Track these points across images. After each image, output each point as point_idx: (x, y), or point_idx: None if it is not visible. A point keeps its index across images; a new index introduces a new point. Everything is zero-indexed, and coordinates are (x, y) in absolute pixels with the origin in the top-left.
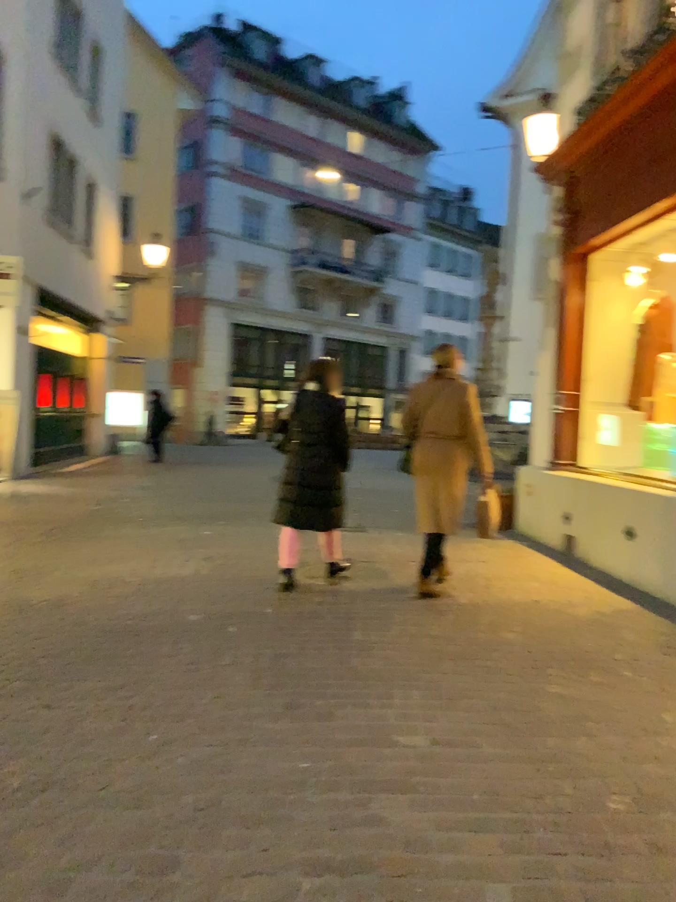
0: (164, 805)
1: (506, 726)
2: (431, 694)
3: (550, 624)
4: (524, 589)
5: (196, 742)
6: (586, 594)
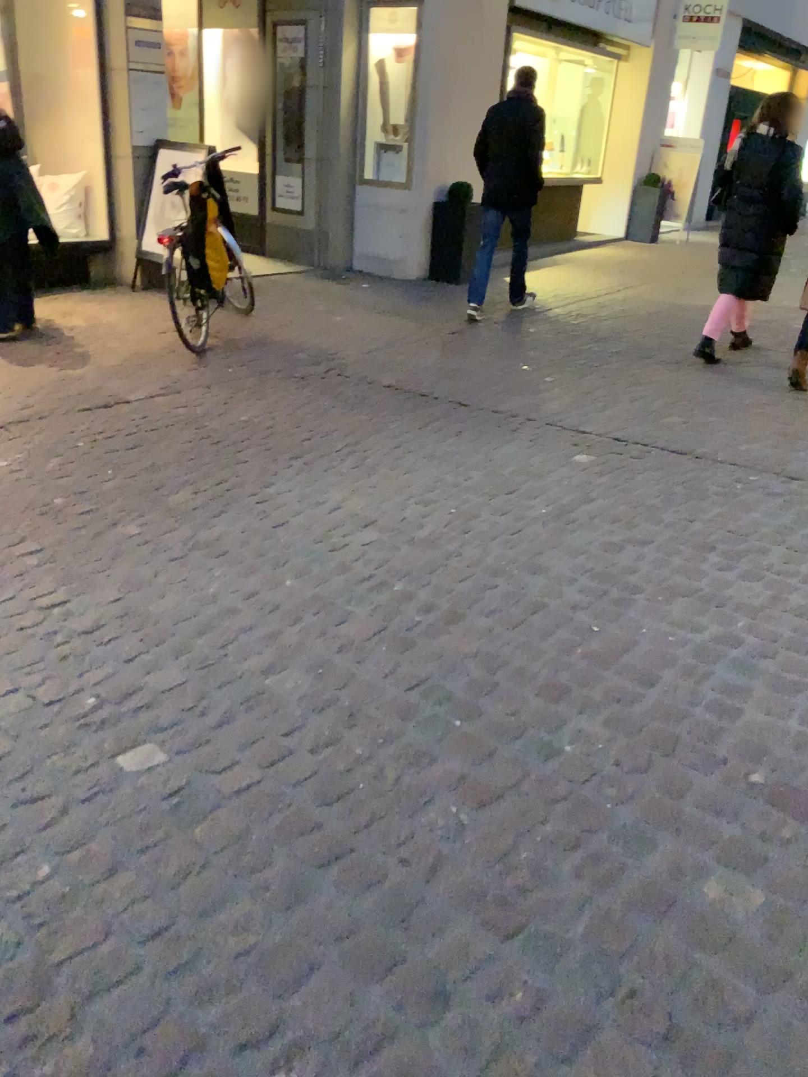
0: (729, 375)
1: None
2: None
3: None
4: None
5: (758, 365)
6: None
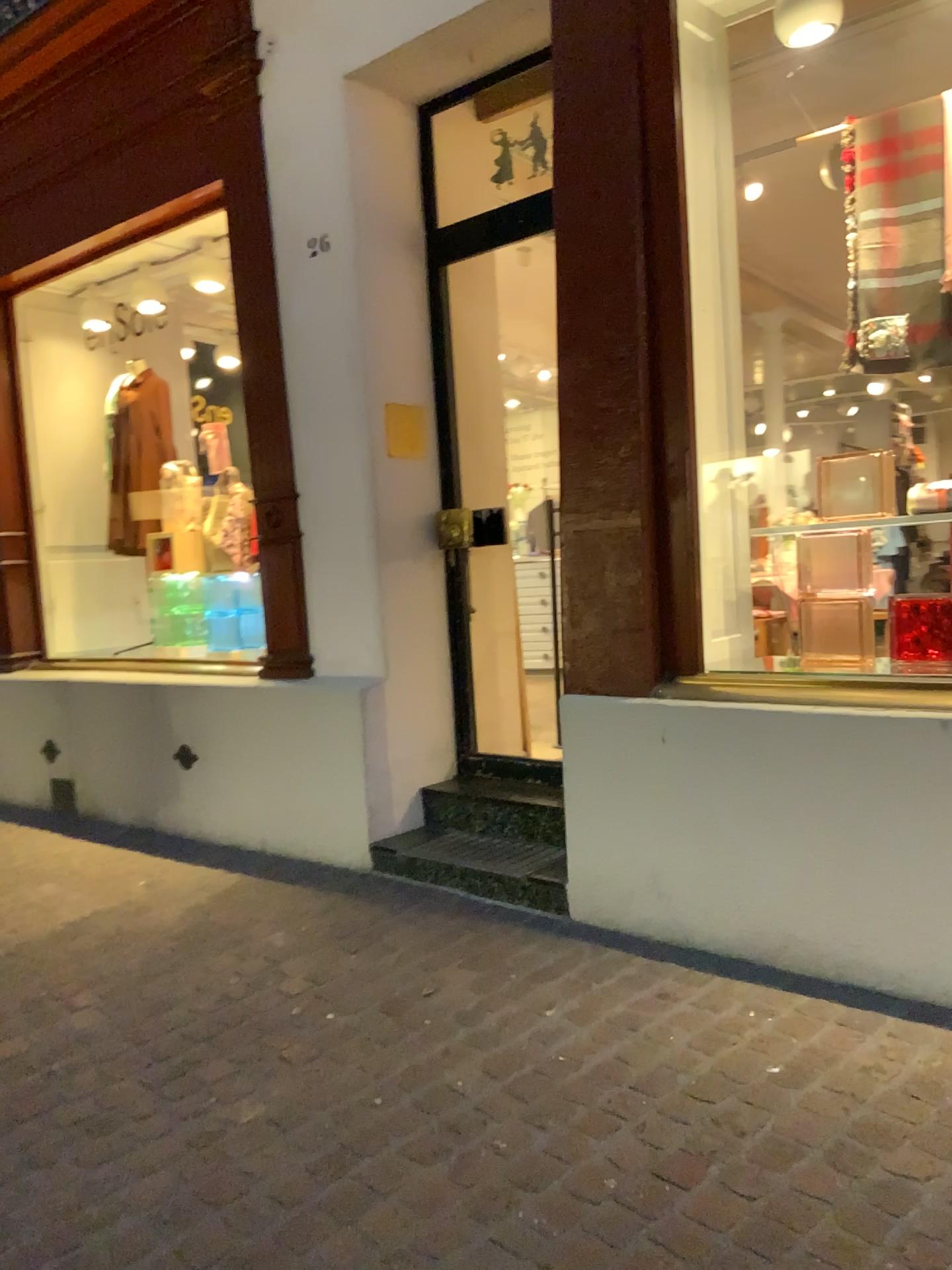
0: None
1: (241, 1262)
2: (22, 1262)
3: (141, 963)
4: (41, 904)
5: None
6: (153, 878)
